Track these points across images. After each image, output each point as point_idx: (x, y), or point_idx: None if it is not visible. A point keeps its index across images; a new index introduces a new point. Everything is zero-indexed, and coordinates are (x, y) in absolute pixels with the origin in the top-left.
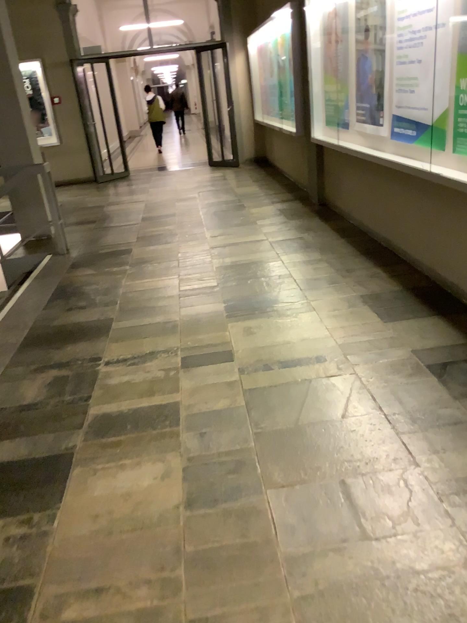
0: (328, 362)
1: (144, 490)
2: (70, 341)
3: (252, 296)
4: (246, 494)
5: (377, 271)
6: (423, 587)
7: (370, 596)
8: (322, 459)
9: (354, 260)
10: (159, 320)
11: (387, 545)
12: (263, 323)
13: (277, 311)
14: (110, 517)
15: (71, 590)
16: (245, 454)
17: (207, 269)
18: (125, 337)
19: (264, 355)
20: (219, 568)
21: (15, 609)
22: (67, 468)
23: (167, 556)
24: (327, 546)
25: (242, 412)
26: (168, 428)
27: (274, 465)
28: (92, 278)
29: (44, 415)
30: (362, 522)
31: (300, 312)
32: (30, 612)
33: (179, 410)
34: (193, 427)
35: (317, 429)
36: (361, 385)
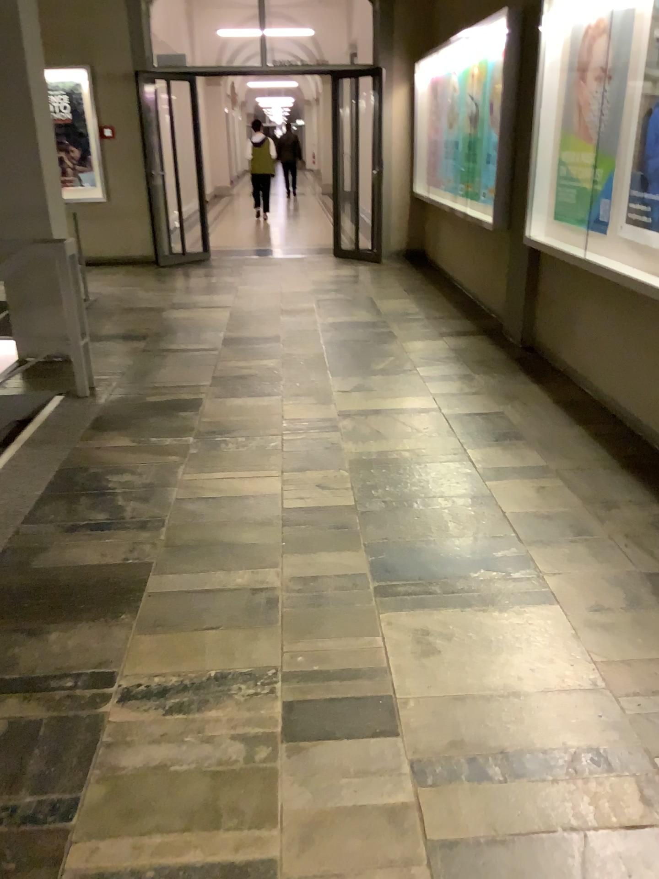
0: (614, 772)
1: None
2: (60, 619)
3: (424, 544)
4: None
5: None
6: None
7: None
8: None
9: (611, 480)
10: (241, 584)
11: None
12: (453, 623)
13: (480, 593)
14: None
15: None
16: None
17: (335, 464)
18: (172, 623)
19: (466, 728)
20: None
21: None
22: None
23: None
24: None
25: None
26: None
27: None
28: (126, 459)
29: None
30: None
31: (527, 604)
32: None
33: None
34: None
35: None
36: None
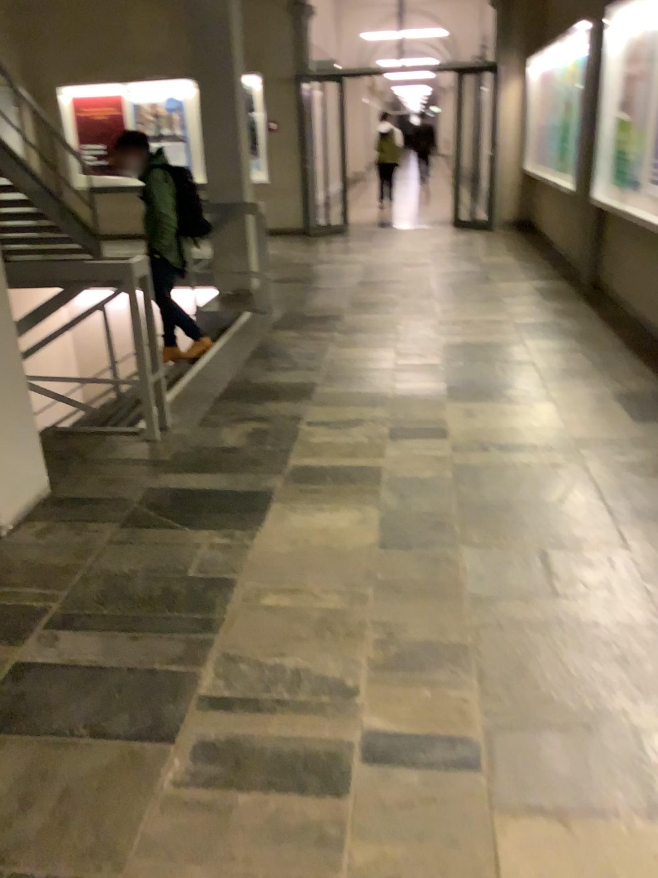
0: (556, 452)
1: (341, 529)
2: (271, 398)
3: (481, 379)
4: (441, 546)
5: (644, 370)
6: (600, 635)
7: (545, 631)
8: (526, 531)
9: (618, 355)
10: (369, 390)
11: (574, 602)
12: (489, 406)
13: (509, 397)
14: (306, 543)
15: (269, 587)
16: (445, 517)
17: (432, 344)
18: (331, 401)
19: (484, 437)
20: (406, 593)
21: (220, 591)
22: (266, 503)
23: (358, 577)
24: (514, 594)
25: (450, 482)
26: (370, 485)
27: (475, 528)
28: (297, 340)
29: (243, 459)
30: (554, 583)
31: (535, 401)
32: (233, 595)
33: (382, 472)
34: (395, 487)
35: (527, 507)
36: (587, 476)
